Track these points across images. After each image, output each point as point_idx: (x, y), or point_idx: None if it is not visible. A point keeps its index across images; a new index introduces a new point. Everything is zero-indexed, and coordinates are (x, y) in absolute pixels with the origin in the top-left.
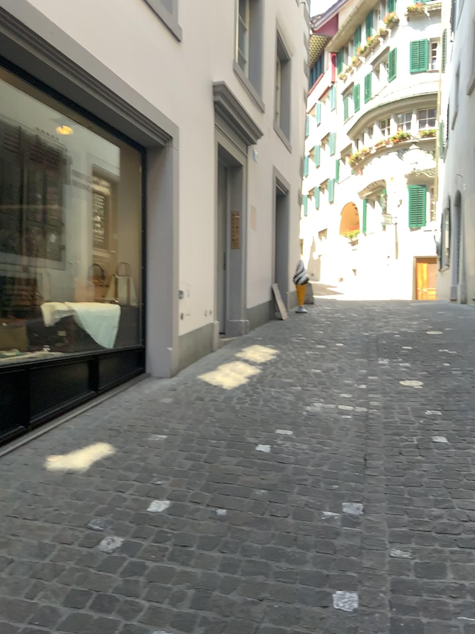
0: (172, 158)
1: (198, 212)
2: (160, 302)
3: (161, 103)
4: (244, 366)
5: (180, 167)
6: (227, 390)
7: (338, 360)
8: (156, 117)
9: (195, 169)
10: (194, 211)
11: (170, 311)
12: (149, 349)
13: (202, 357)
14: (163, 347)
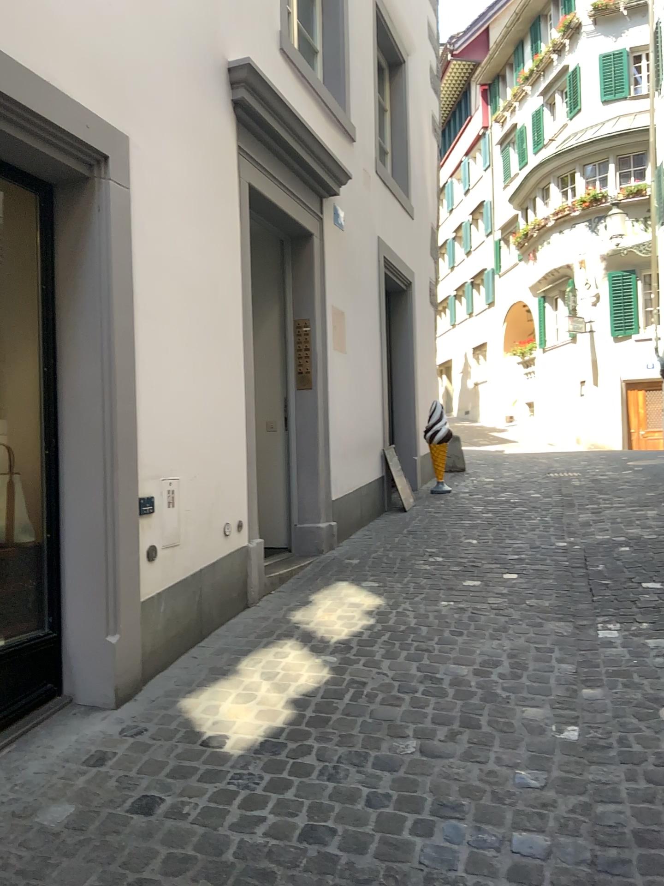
0: (106, 204)
1: (194, 325)
2: (89, 532)
3: (64, 75)
4: (298, 655)
5: (132, 225)
6: (227, 759)
7: (505, 632)
8: (44, 104)
9: (180, 234)
10: (181, 323)
11: (113, 552)
12: (64, 641)
13: (218, 627)
14: (98, 636)
